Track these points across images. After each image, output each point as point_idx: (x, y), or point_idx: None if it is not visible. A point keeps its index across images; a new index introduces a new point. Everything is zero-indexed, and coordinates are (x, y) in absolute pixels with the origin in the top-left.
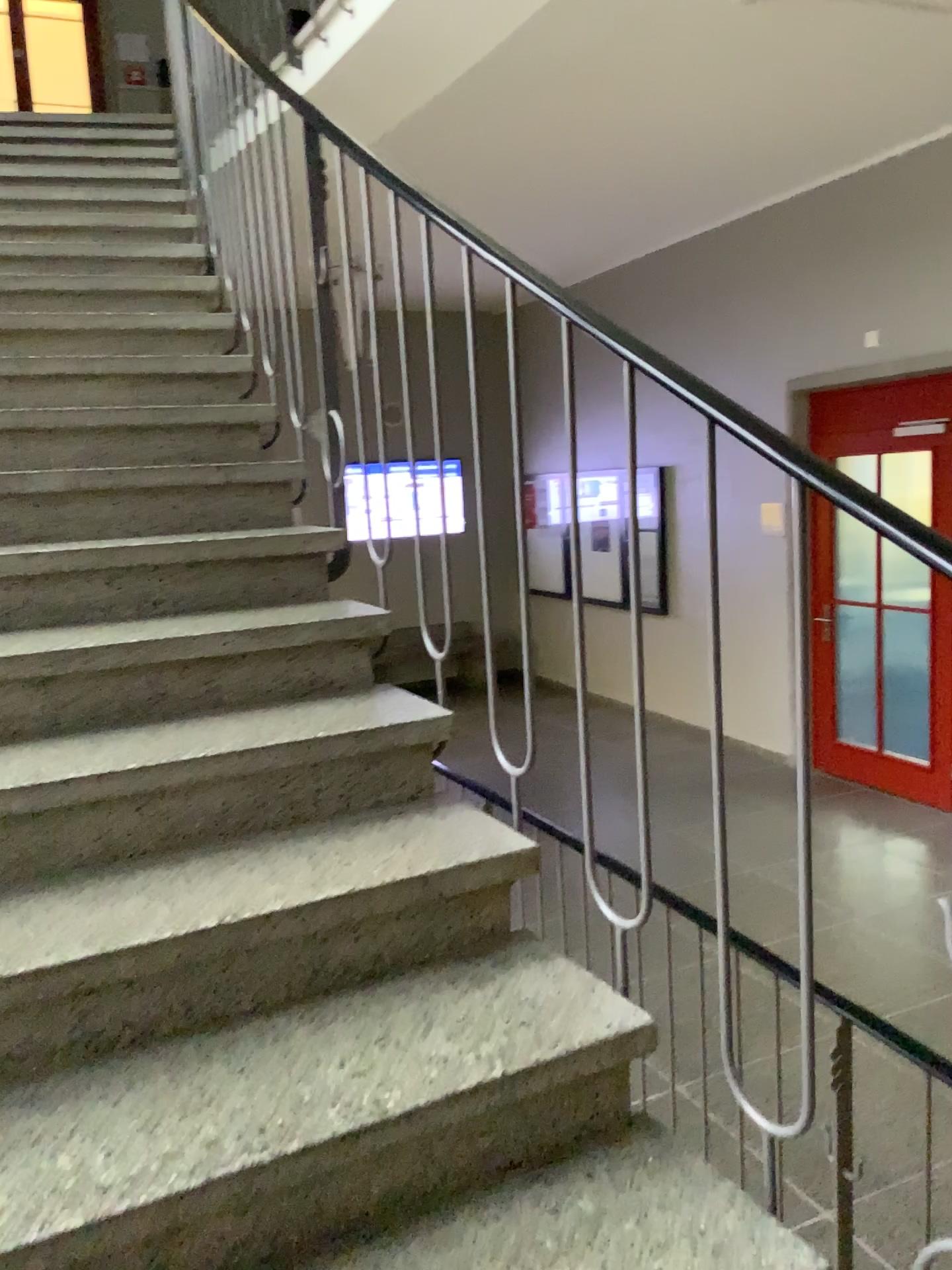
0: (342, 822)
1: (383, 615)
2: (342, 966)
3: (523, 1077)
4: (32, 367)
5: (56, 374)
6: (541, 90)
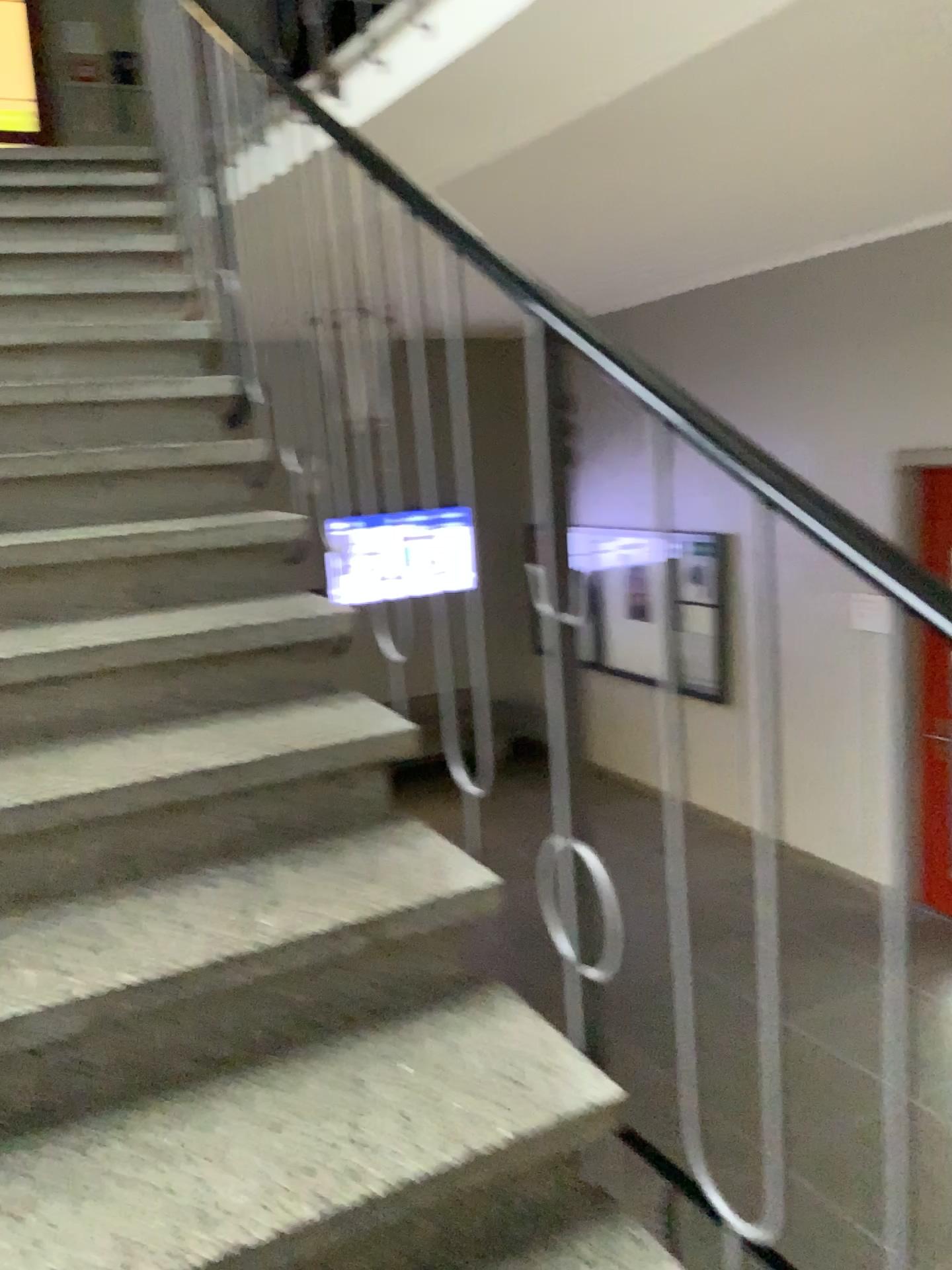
0: None
1: None
2: None
3: None
4: (2, 667)
5: (44, 677)
6: (681, 135)
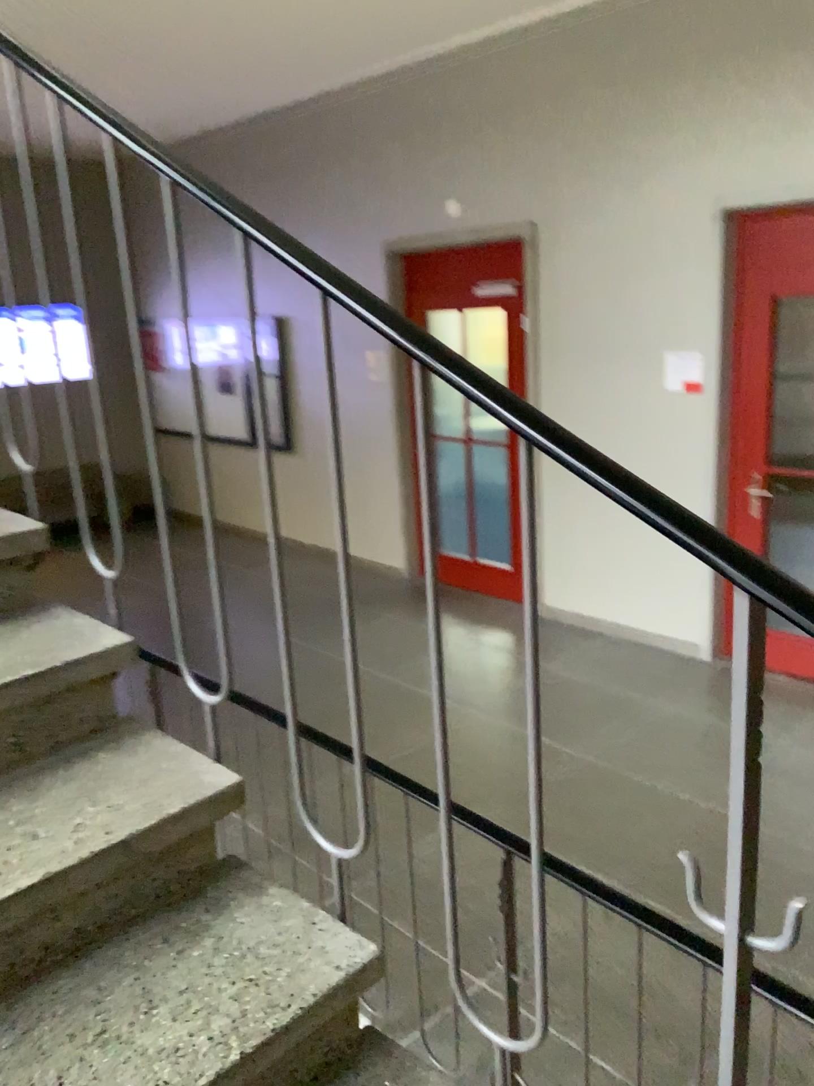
0: (23, 770)
1: (44, 526)
2: (43, 947)
3: (260, 1047)
4: None
5: None
6: None
